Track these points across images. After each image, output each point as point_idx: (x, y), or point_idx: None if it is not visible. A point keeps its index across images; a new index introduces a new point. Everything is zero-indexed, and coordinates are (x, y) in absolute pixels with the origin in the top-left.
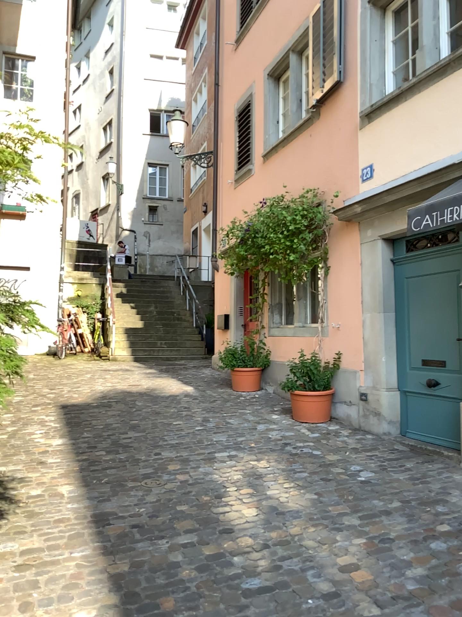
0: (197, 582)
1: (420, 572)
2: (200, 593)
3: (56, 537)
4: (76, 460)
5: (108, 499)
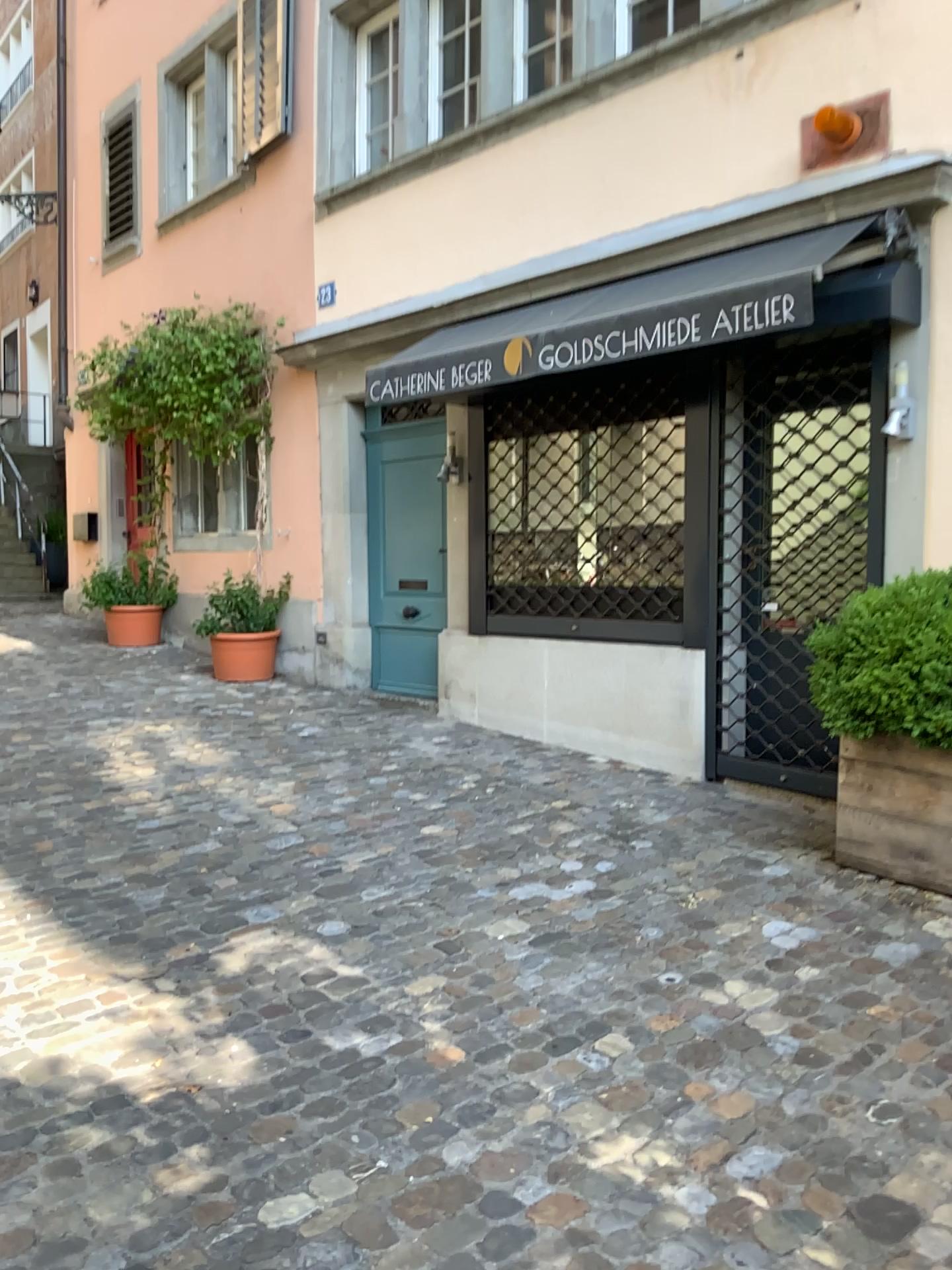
0: (81, 828)
1: (348, 800)
2: (86, 835)
3: None
4: None
5: None
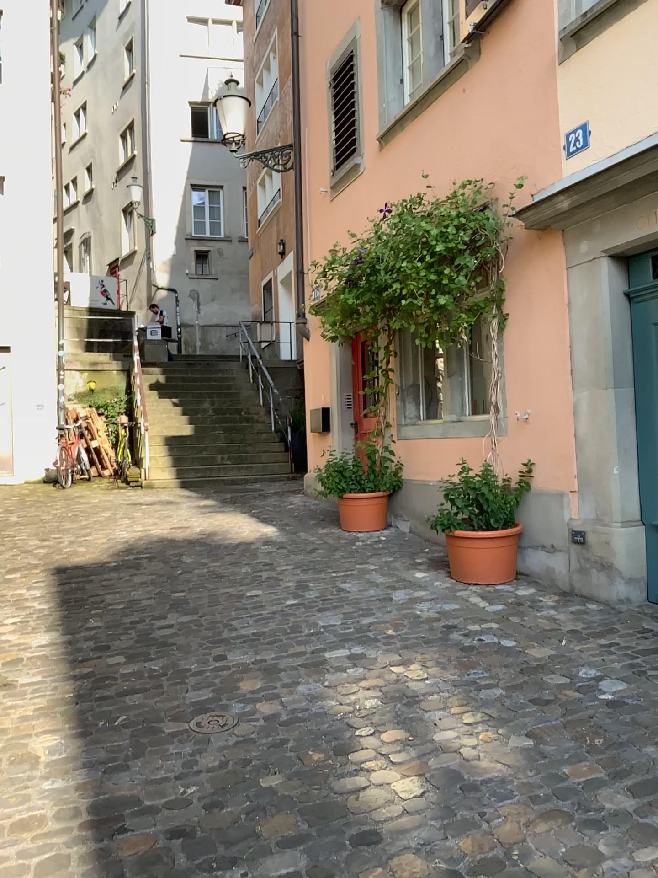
0: None
1: None
2: None
3: (7, 873)
4: (70, 679)
5: (123, 767)
